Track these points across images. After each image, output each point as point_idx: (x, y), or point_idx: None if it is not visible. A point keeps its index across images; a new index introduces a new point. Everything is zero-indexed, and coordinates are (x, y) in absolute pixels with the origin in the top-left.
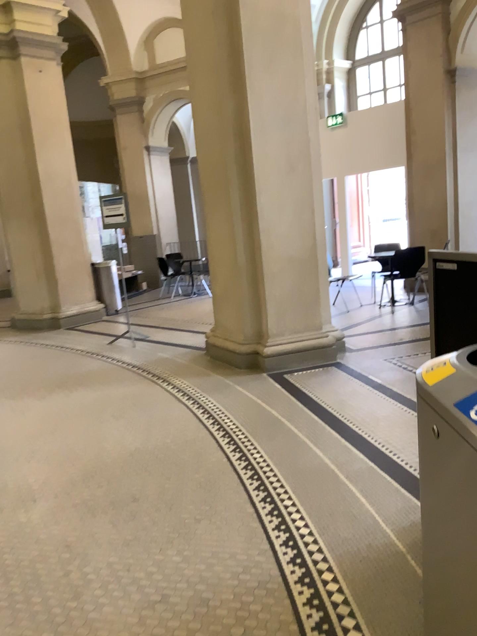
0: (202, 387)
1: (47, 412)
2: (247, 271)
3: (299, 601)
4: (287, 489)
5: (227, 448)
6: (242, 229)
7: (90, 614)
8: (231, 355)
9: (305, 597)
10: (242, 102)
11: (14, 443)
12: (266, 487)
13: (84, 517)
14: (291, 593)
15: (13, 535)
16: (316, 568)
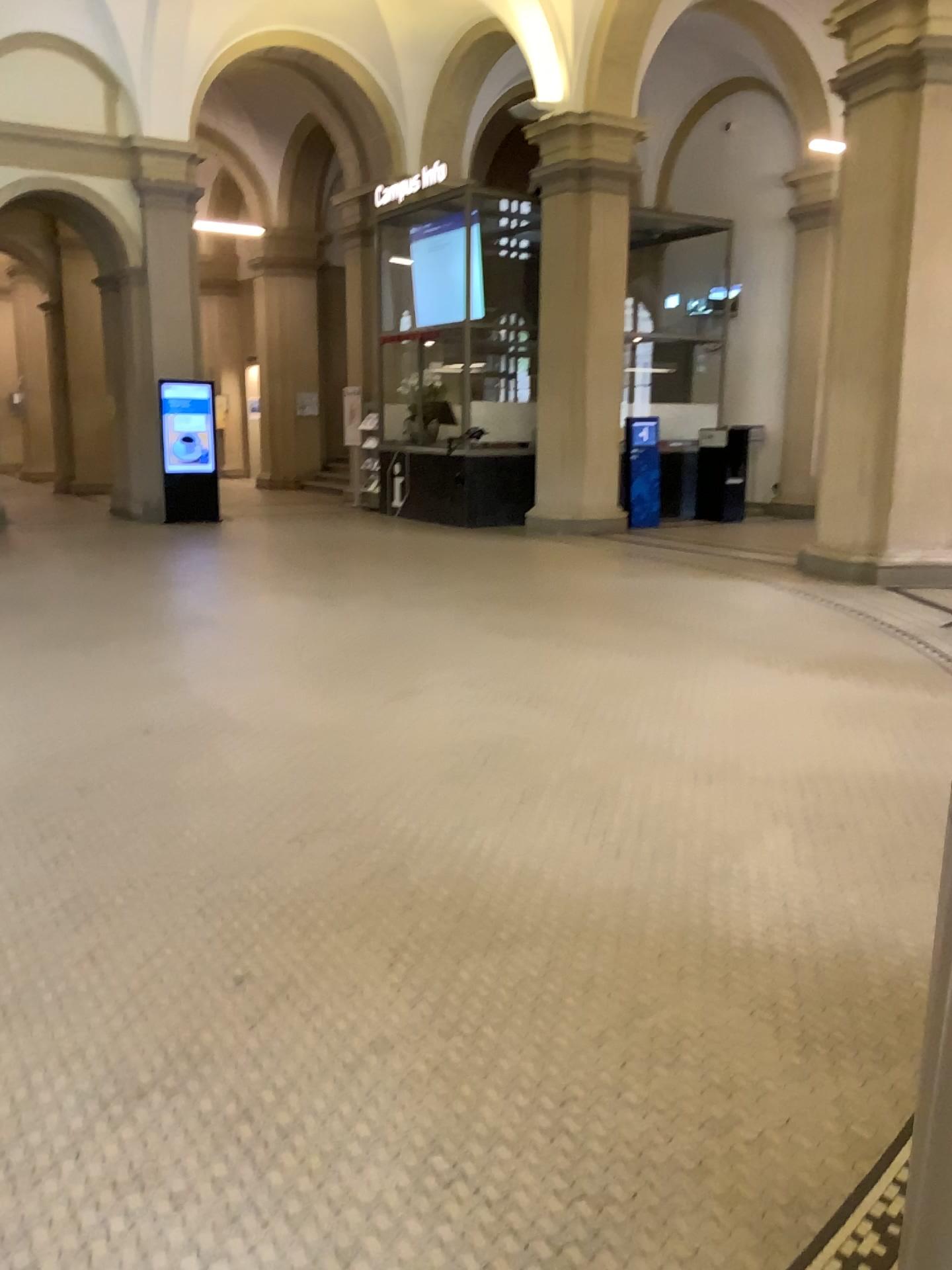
0: None
1: (783, 695)
2: None
3: None
4: None
5: None
6: None
7: (717, 907)
8: None
9: None
10: None
11: (720, 718)
12: None
13: (764, 823)
14: None
15: (670, 809)
16: None
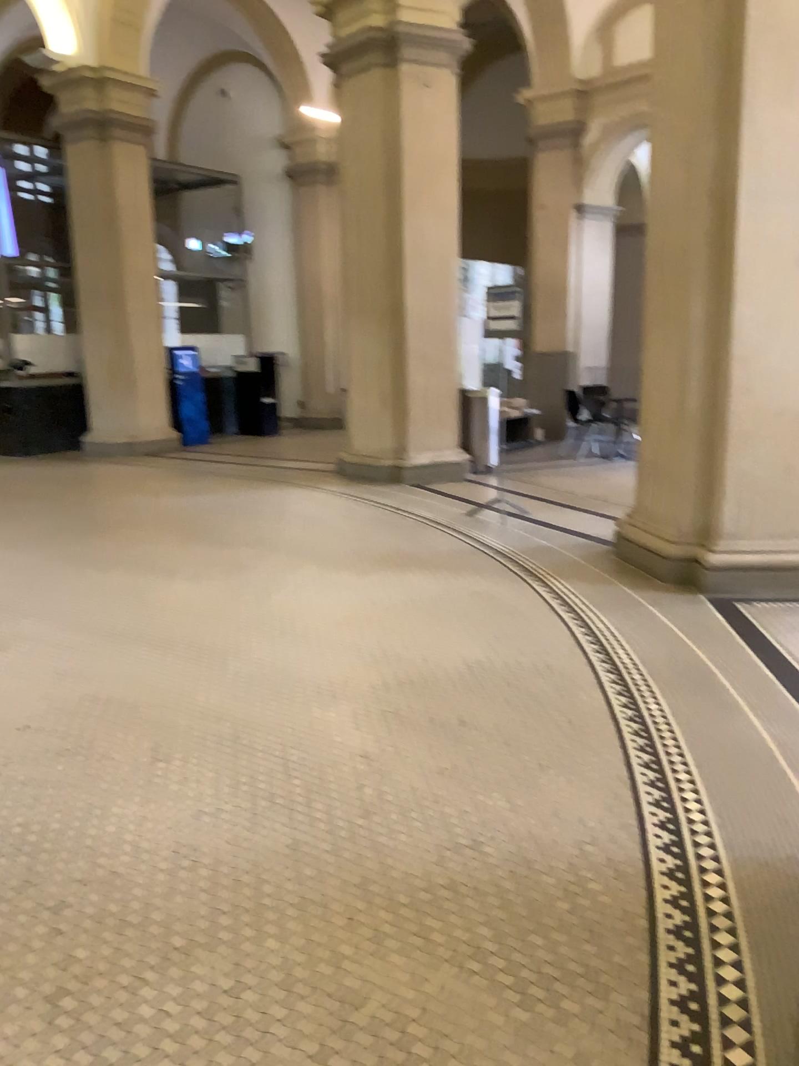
0: (596, 599)
1: (365, 594)
2: (700, 425)
3: (659, 896)
4: (687, 759)
5: (610, 687)
6: (701, 356)
7: (380, 838)
8: (652, 557)
9: (671, 894)
10: (730, 145)
11: (318, 626)
12: (656, 750)
13: (392, 731)
14: (651, 884)
15: (302, 732)
16: (699, 864)
